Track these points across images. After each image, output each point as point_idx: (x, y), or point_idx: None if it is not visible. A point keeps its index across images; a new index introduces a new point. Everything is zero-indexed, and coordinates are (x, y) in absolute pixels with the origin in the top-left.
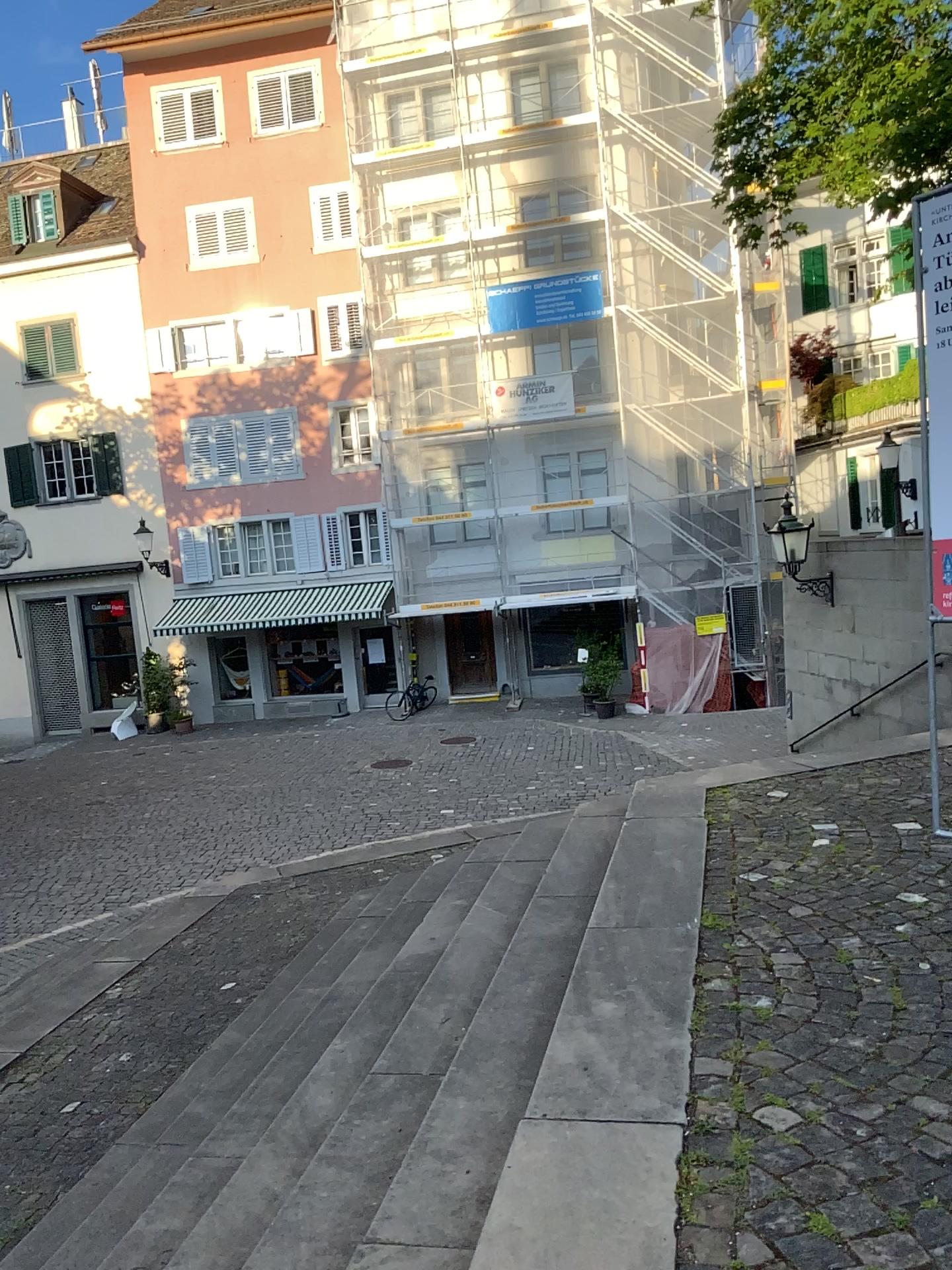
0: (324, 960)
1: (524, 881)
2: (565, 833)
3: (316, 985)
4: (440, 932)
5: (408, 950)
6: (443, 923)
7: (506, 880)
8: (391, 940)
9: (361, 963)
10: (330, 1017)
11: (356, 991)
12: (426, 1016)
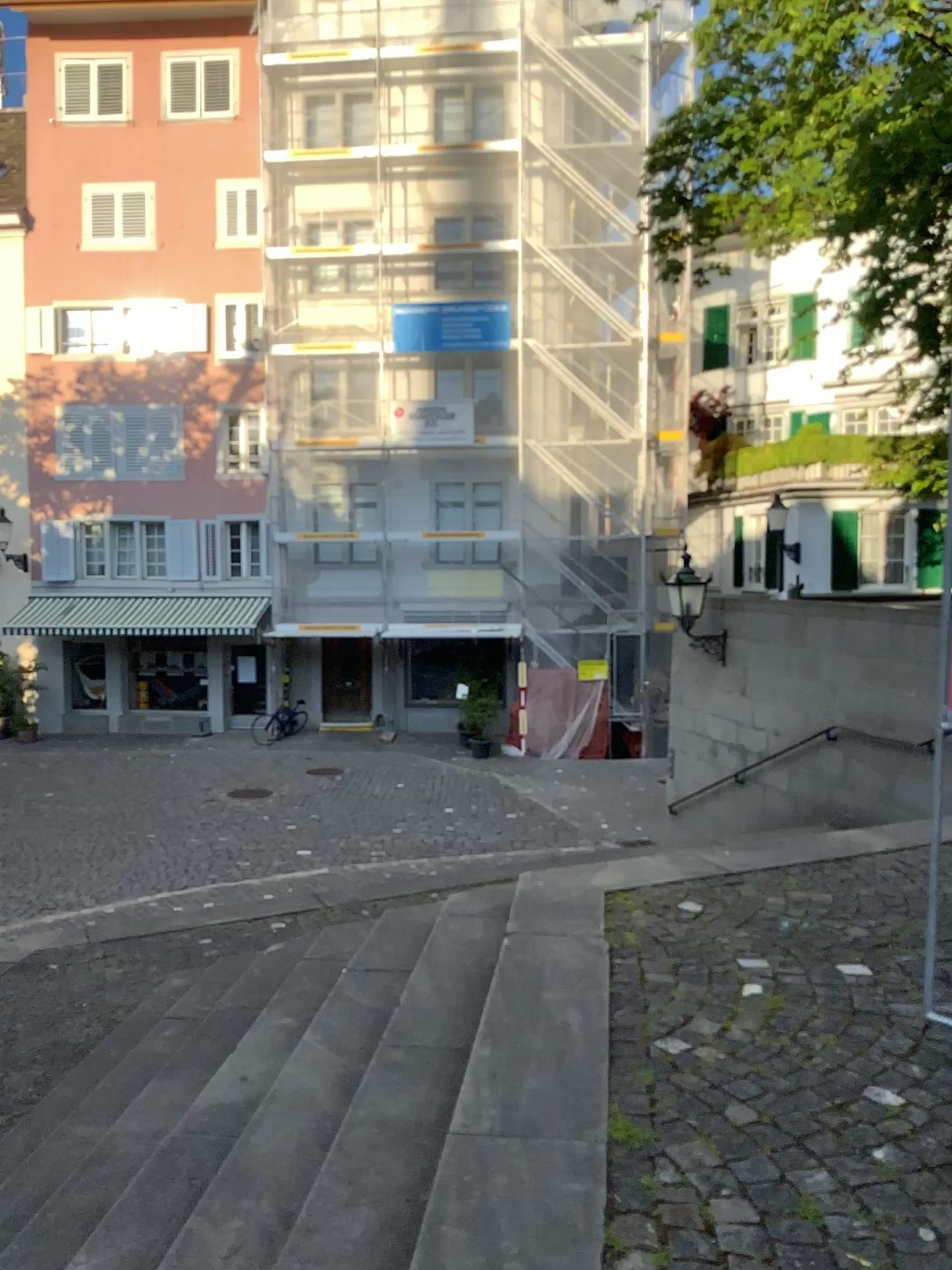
0: (106, 1078)
1: (369, 1000)
2: (426, 930)
3: (86, 1120)
4: (253, 1065)
5: (207, 1090)
6: (259, 1052)
7: (346, 995)
8: (192, 1064)
9: (147, 1097)
10: (85, 1193)
11: (129, 1149)
12: (205, 1235)
